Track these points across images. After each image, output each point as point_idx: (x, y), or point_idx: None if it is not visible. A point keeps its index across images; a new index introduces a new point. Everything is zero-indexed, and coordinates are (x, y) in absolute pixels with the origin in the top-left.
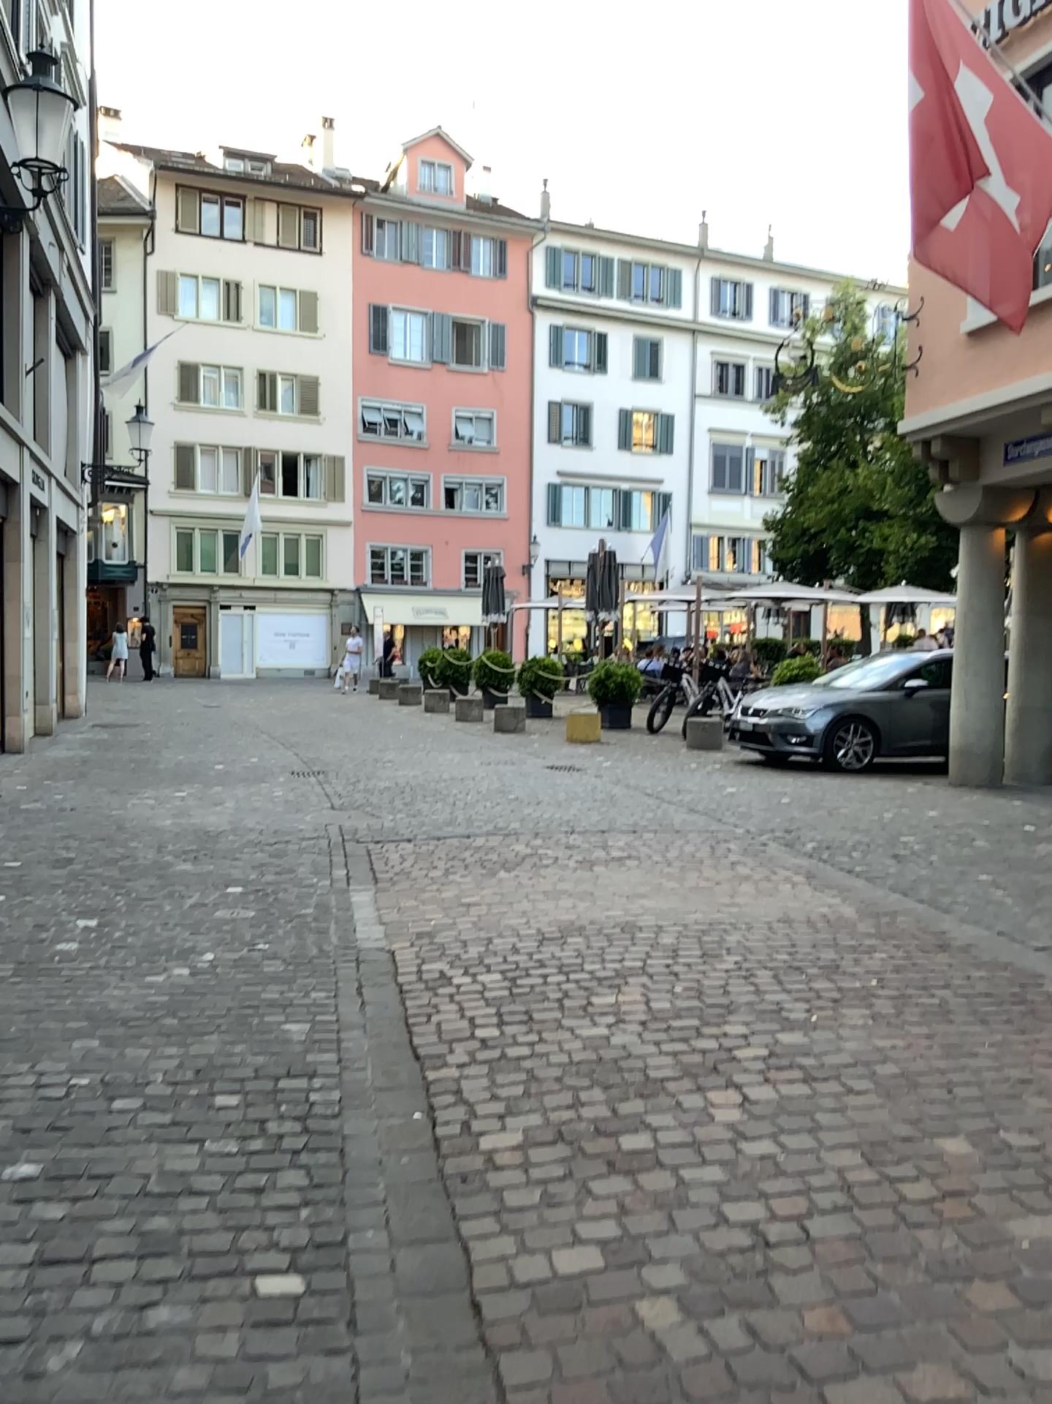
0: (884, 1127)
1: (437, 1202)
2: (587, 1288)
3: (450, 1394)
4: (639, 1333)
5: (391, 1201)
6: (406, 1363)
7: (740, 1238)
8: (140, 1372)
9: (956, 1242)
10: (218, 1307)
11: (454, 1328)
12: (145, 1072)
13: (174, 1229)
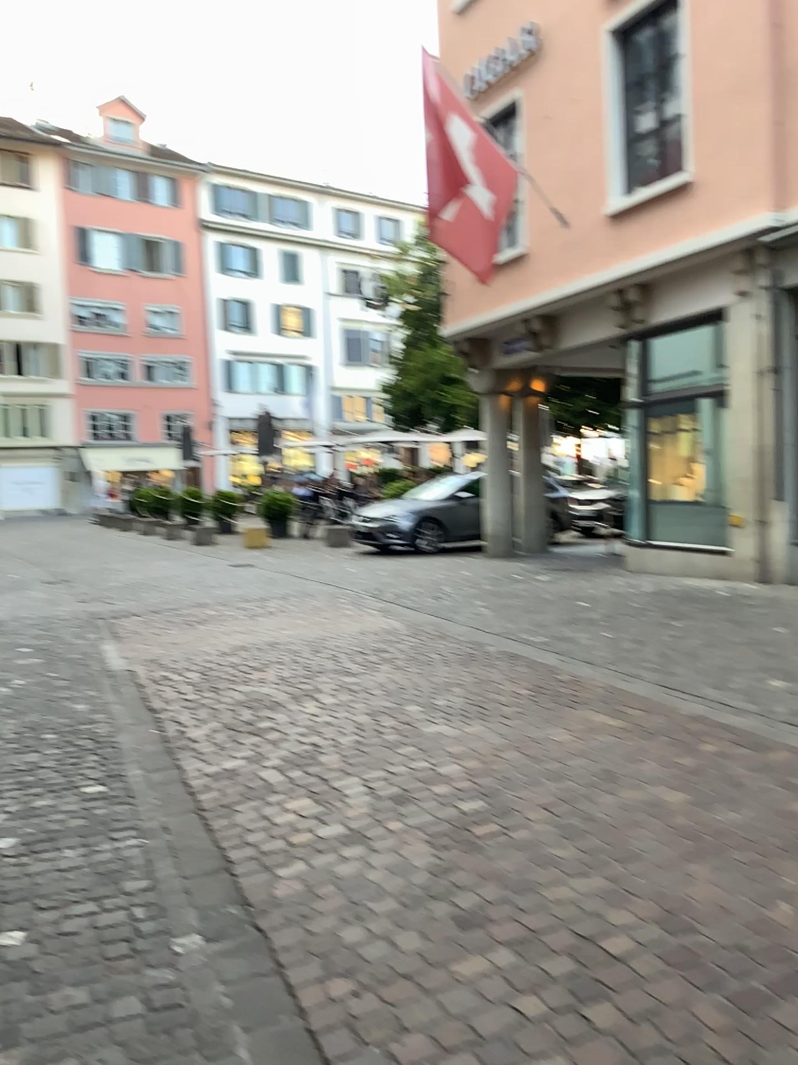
0: (385, 708)
1: (166, 756)
2: (237, 772)
3: (176, 807)
4: (258, 780)
5: (144, 759)
6: (156, 802)
7: (308, 749)
8: (37, 816)
9: (401, 738)
10: (66, 796)
11: (177, 790)
12: None
13: (36, 778)
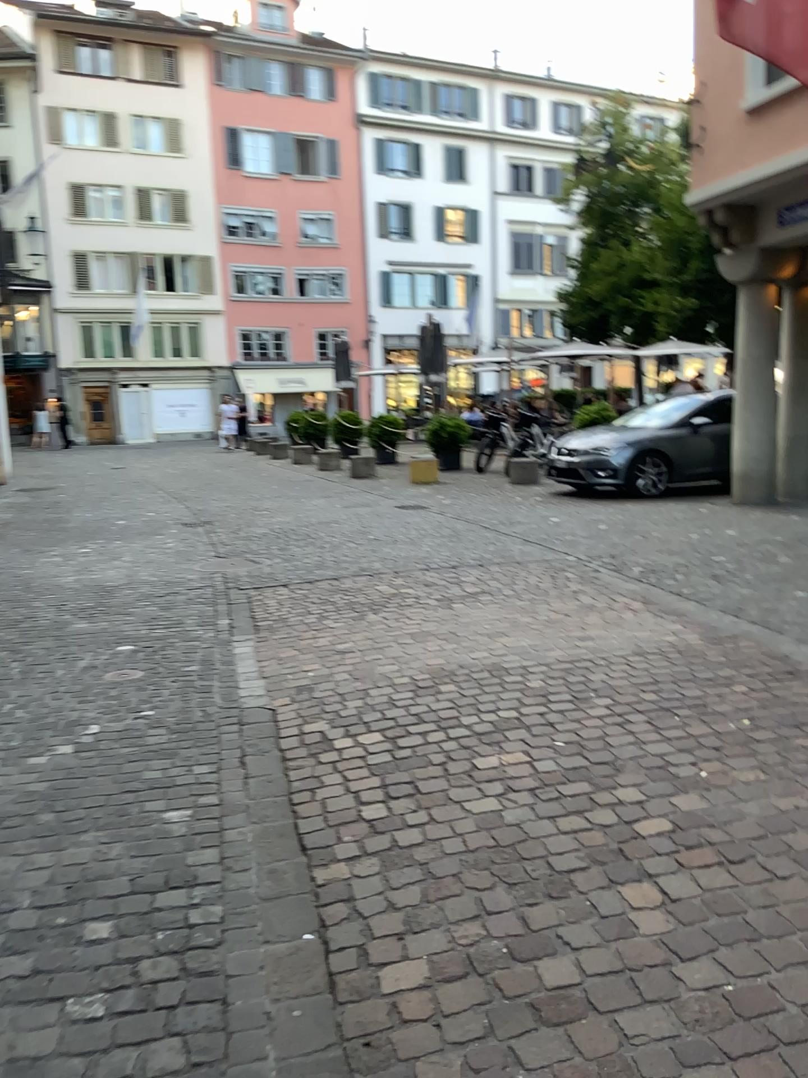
0: None
1: None
2: None
3: None
4: None
5: None
6: None
7: None
8: None
9: None
10: None
11: None
12: (8, 898)
13: None
